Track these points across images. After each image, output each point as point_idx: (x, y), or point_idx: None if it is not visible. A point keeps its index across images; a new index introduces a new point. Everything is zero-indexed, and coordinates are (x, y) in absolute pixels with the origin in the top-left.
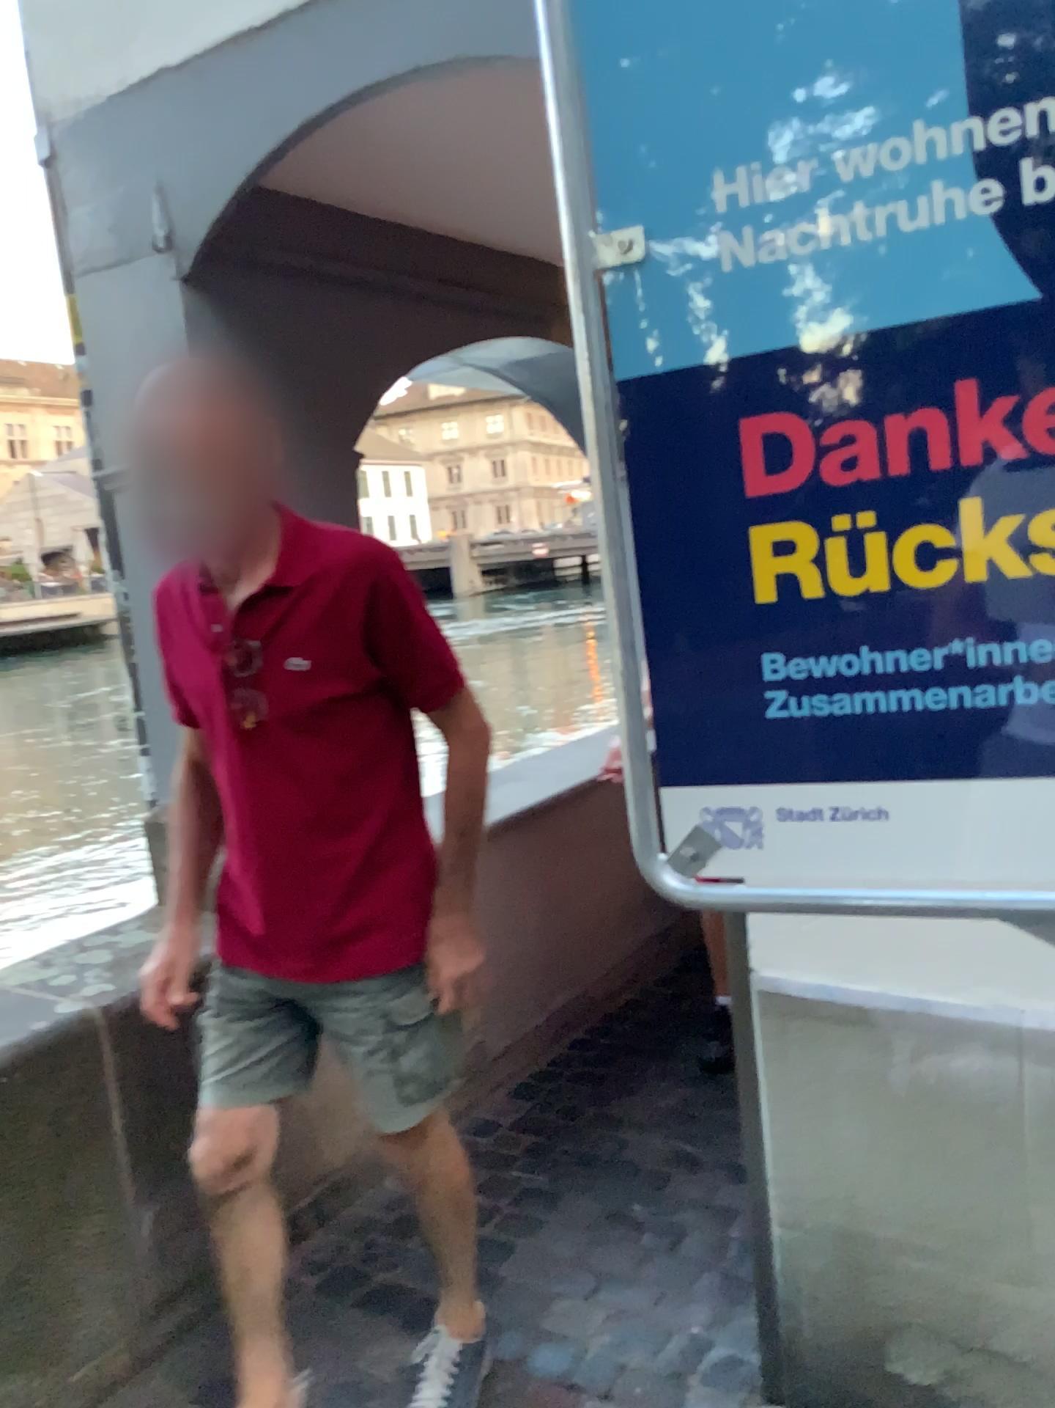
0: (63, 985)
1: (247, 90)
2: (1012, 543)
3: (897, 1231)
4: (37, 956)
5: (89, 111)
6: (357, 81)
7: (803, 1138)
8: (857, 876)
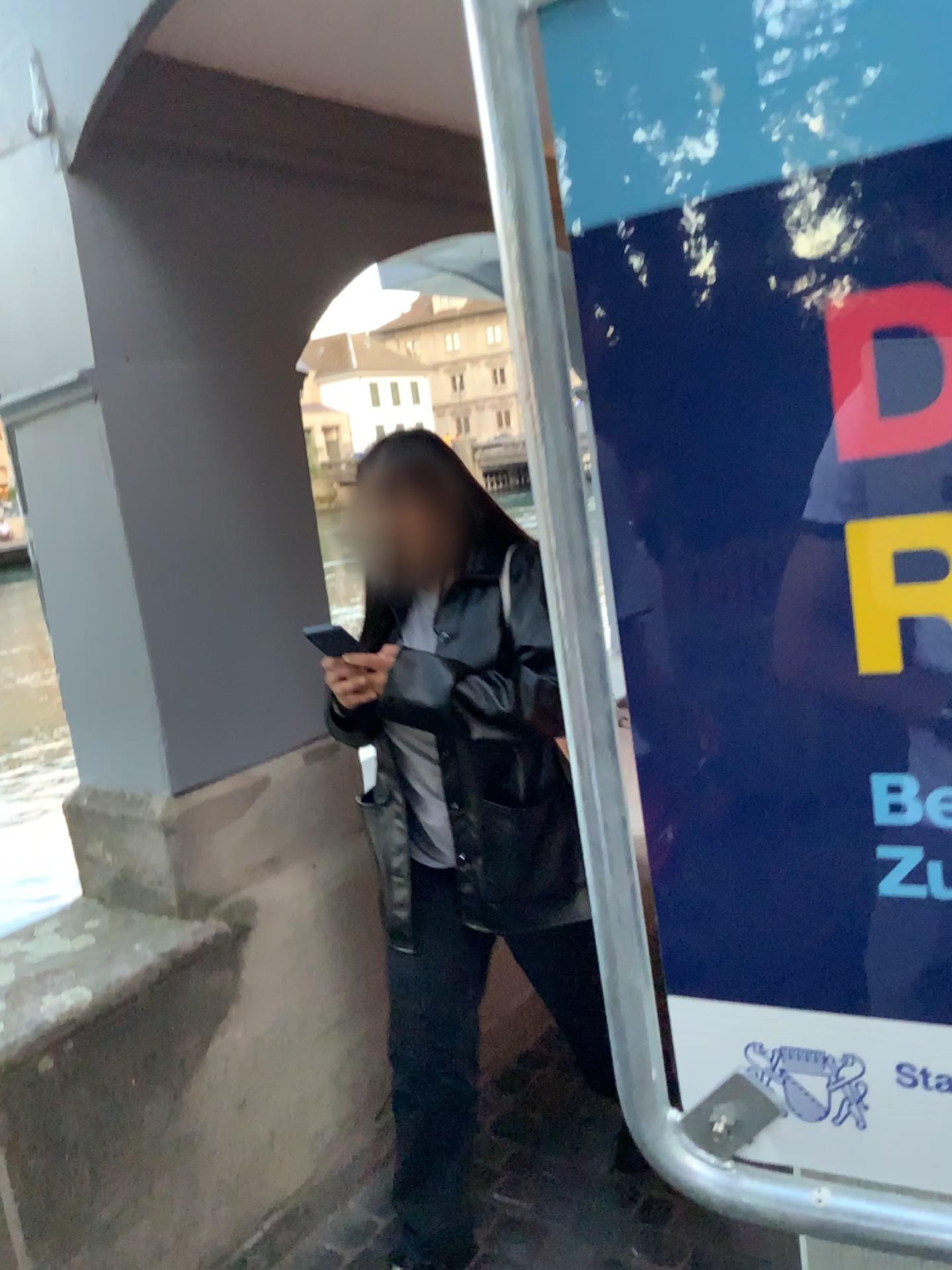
0: None
1: None
2: None
3: None
4: None
5: None
6: None
7: None
8: None
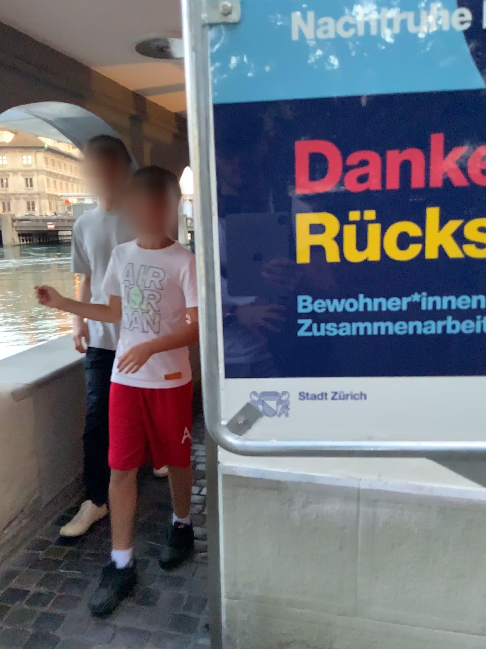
0: None
1: None
2: (453, 237)
3: (288, 594)
4: None
5: None
6: None
7: (241, 550)
8: (341, 432)
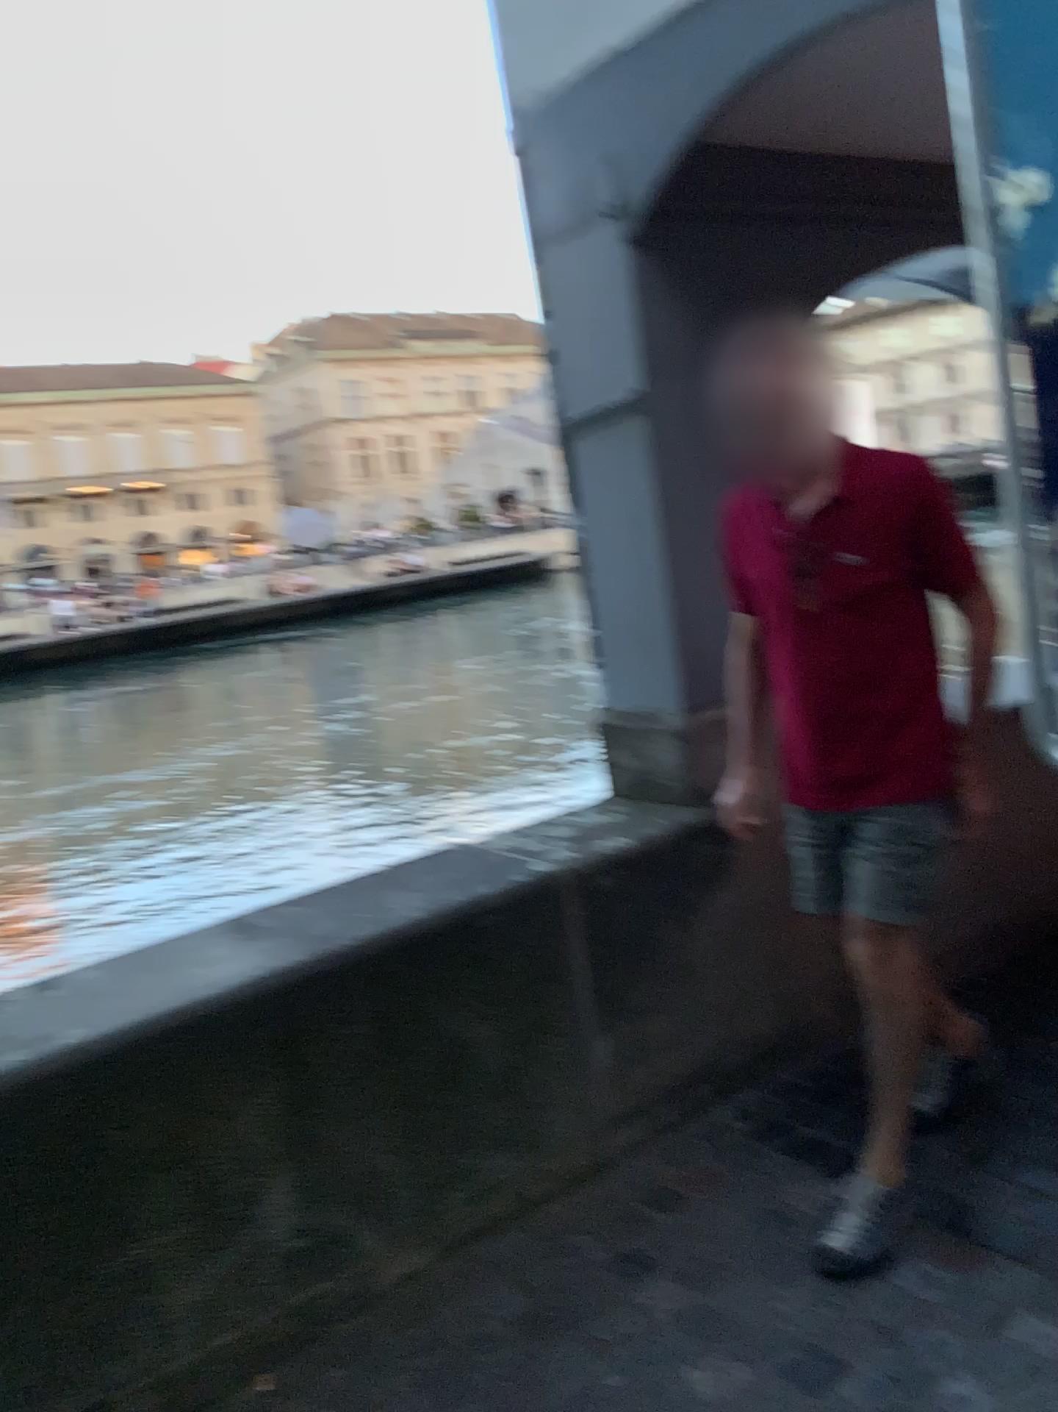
0: (537, 854)
1: (682, 65)
2: None
3: None
4: (514, 831)
5: (546, 105)
6: (782, 43)
7: None
8: None
